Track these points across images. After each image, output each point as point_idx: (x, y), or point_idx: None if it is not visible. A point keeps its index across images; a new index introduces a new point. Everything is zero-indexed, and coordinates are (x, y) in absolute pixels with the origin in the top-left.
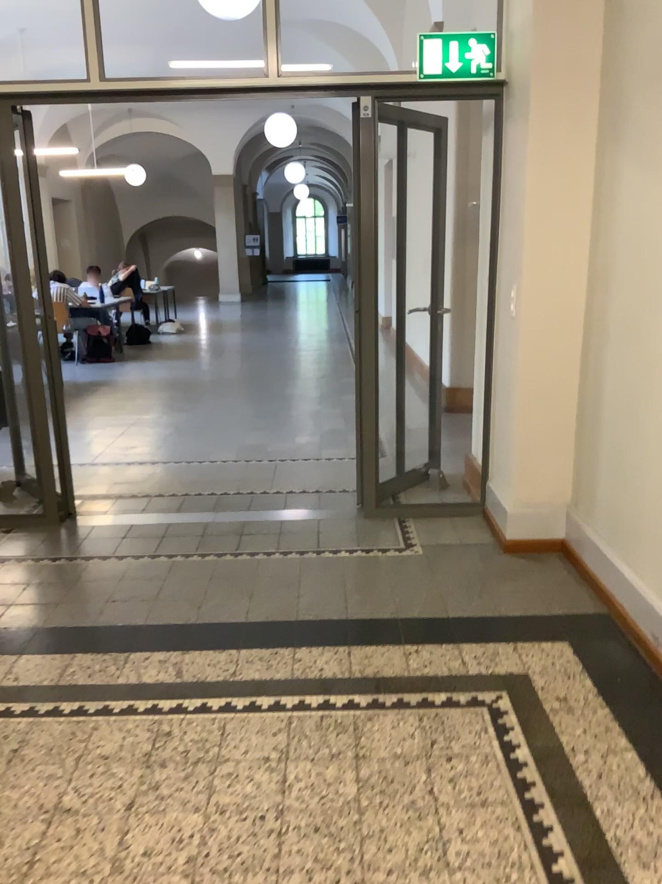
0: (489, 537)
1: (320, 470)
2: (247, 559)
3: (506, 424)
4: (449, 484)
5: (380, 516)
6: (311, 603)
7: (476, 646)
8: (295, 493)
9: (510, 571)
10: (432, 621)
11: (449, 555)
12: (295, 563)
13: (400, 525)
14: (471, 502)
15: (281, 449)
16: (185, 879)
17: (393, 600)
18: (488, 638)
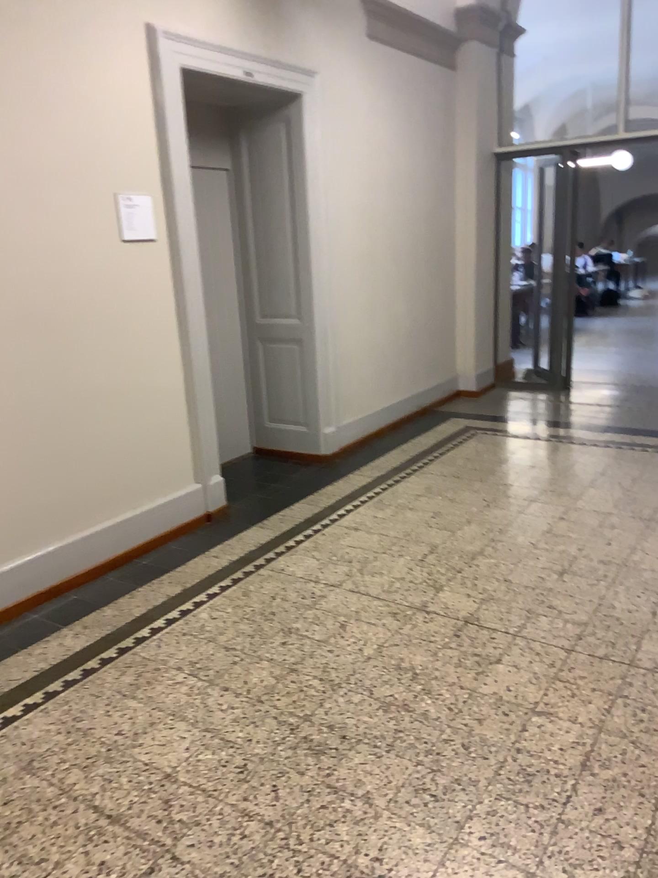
0: None
1: None
2: None
3: None
4: None
5: None
6: None
7: None
8: None
9: None
10: None
11: None
12: None
13: None
14: None
15: None
16: (631, 478)
17: None
18: None
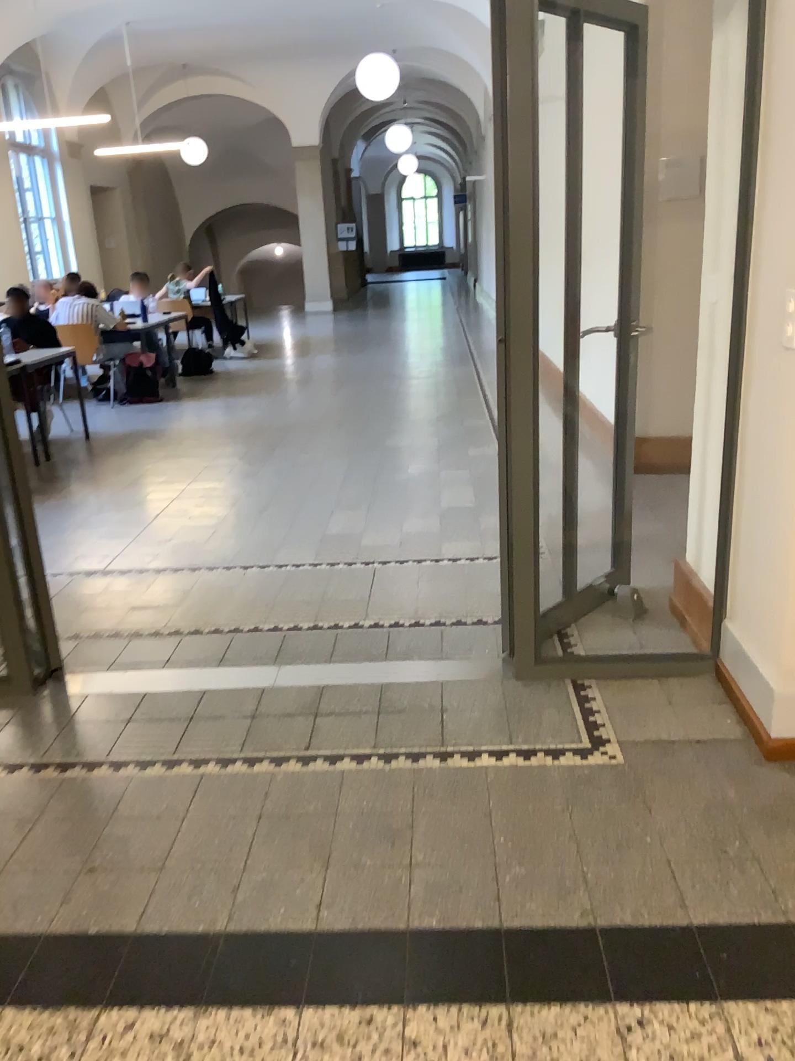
0: (732, 723)
1: (443, 583)
2: (324, 770)
3: (770, 537)
4: (648, 610)
5: (541, 676)
6: (435, 882)
7: (761, 1015)
8: (404, 628)
9: (787, 808)
10: (662, 941)
11: (670, 765)
12: (404, 783)
13: (578, 695)
14: (689, 649)
15: (382, 547)
16: None
17: (582, 877)
18: (779, 991)
